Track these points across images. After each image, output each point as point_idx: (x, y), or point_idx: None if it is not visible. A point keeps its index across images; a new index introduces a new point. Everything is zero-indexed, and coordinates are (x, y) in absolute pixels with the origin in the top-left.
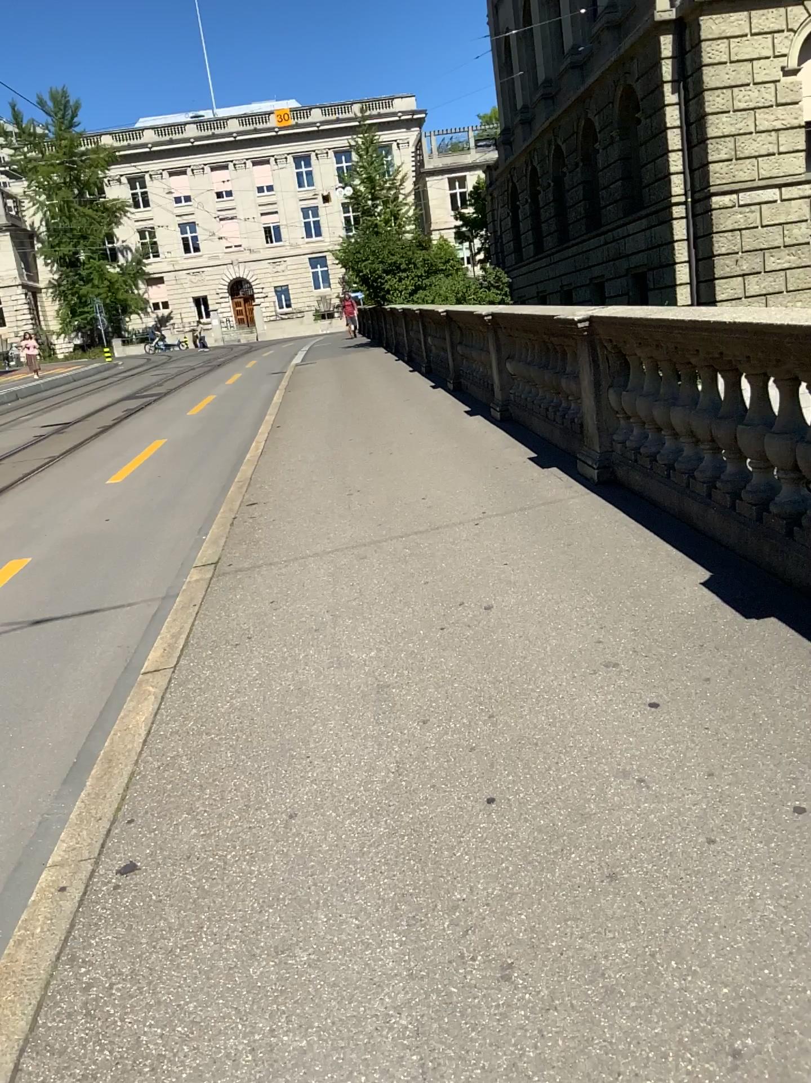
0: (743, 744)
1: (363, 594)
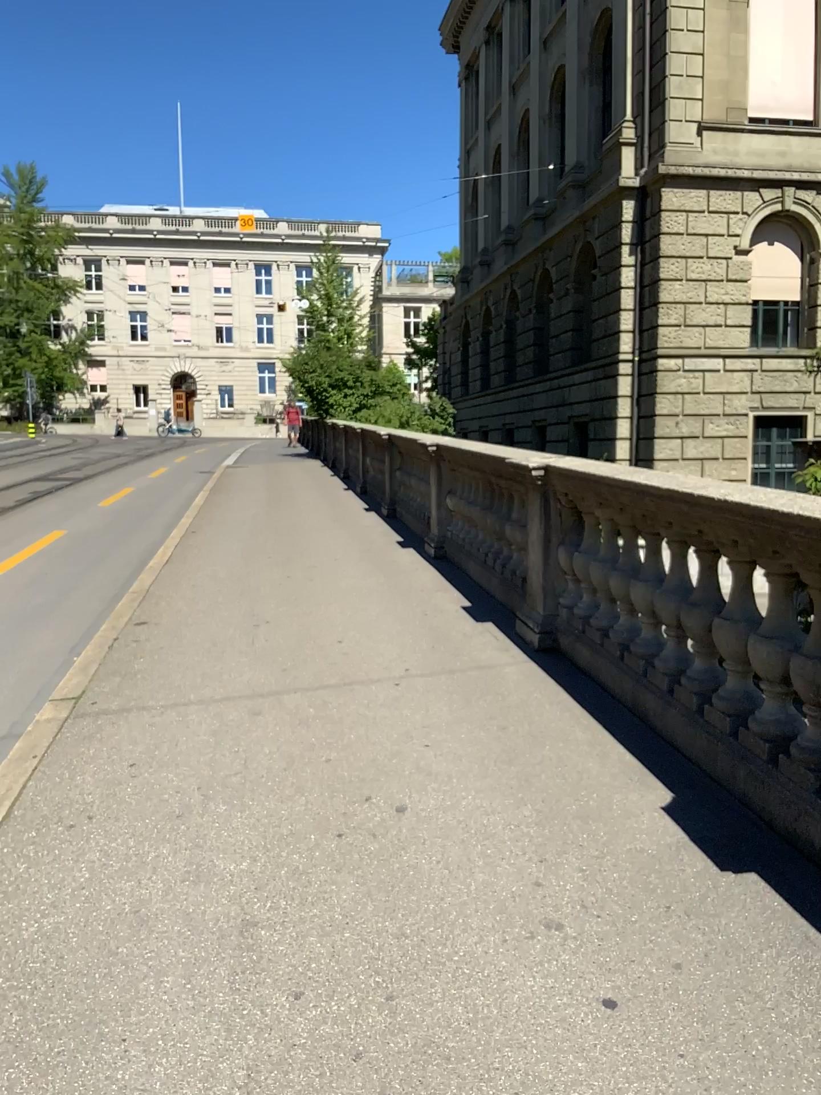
0: (728, 1086)
1: (248, 767)
